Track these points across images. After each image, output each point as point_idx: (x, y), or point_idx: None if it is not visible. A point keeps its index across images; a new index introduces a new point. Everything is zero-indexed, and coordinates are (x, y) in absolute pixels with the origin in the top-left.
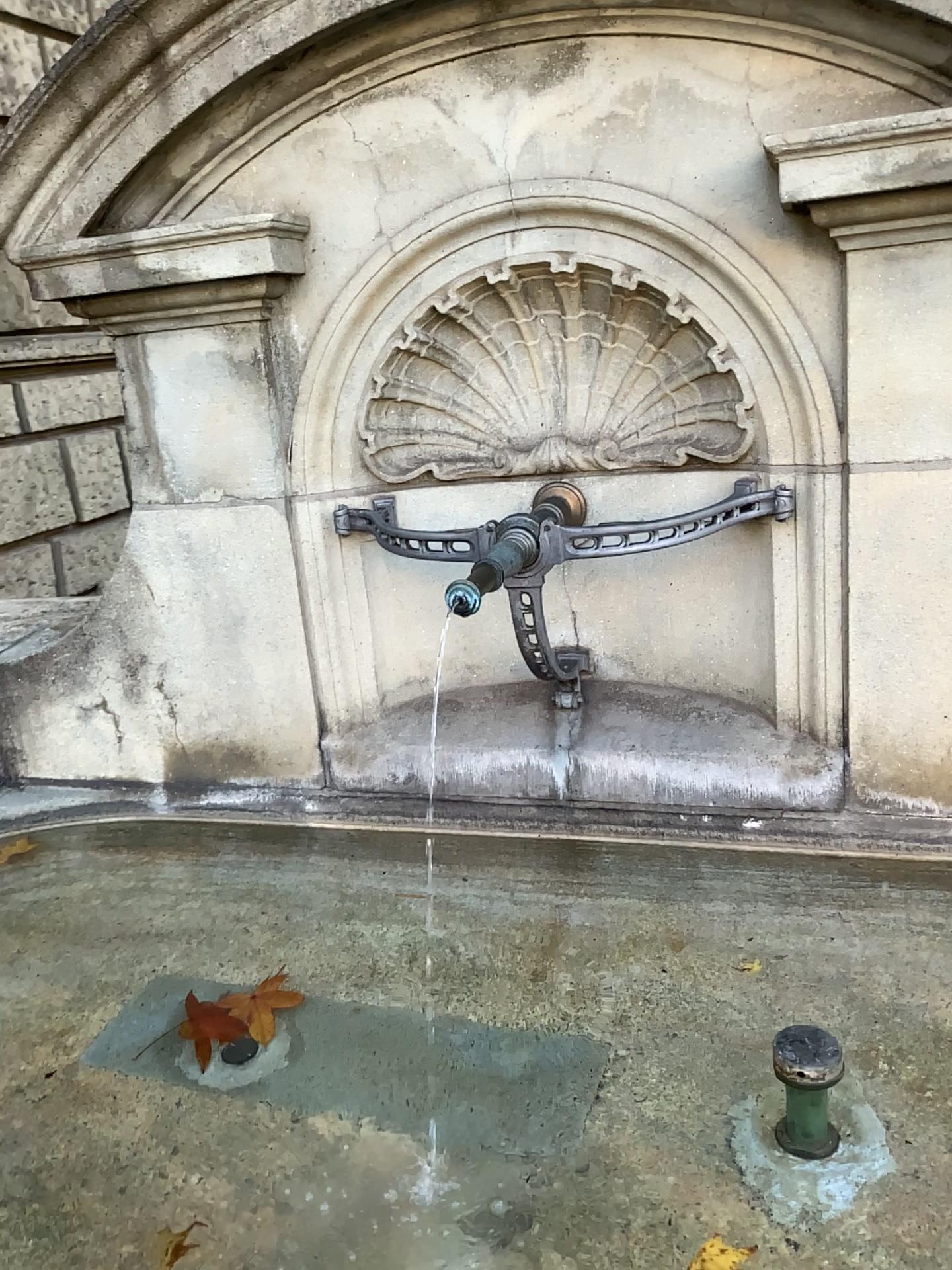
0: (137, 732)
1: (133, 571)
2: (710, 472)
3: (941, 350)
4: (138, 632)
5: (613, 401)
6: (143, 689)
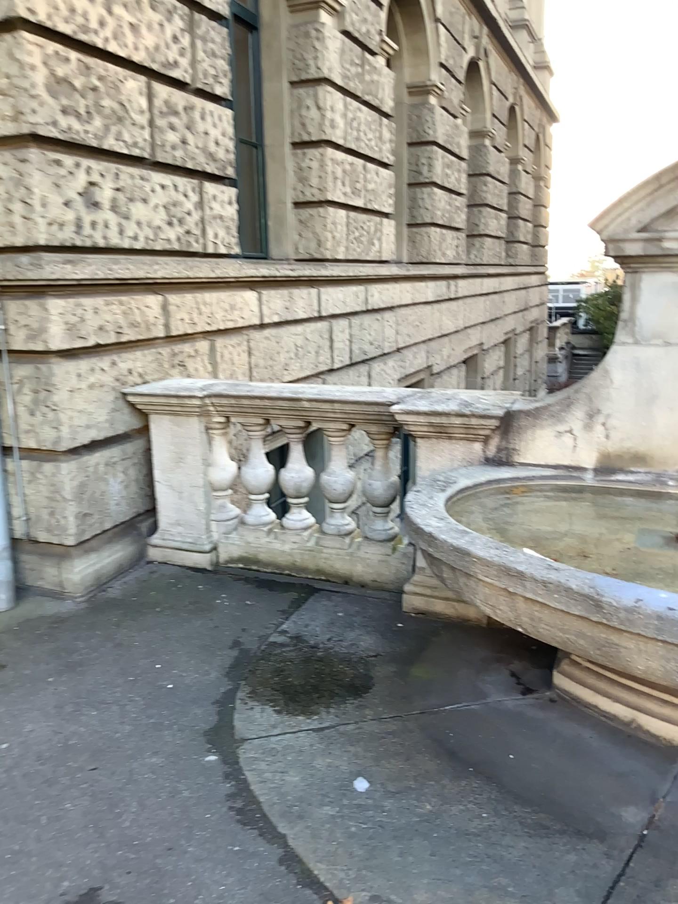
0: (586, 443)
1: (604, 371)
2: None
3: None
4: (599, 398)
5: None
6: (595, 424)
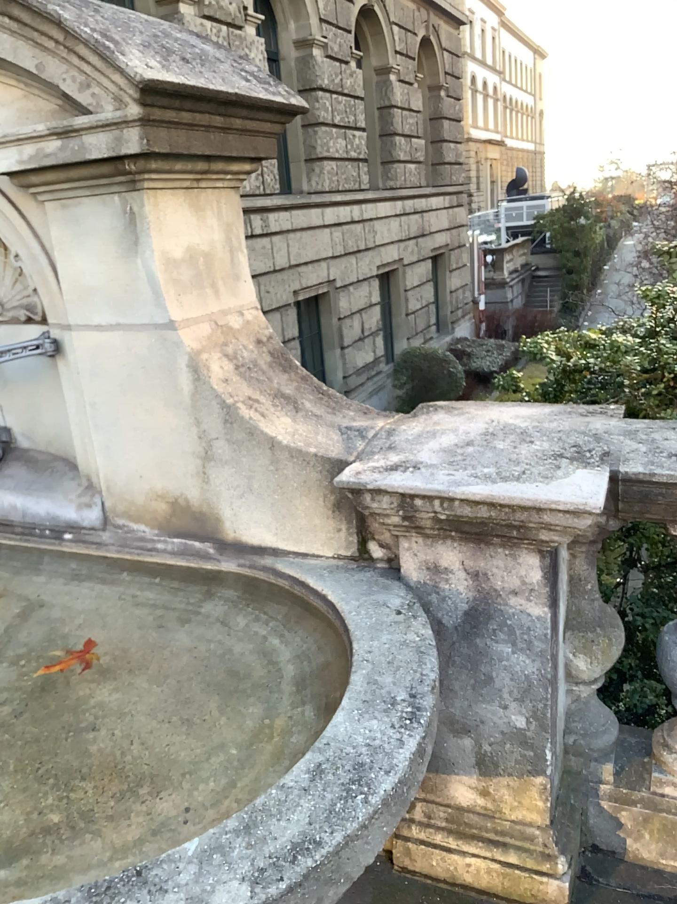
0: None
1: None
2: (40, 329)
3: (89, 267)
4: None
5: (1, 285)
6: None
